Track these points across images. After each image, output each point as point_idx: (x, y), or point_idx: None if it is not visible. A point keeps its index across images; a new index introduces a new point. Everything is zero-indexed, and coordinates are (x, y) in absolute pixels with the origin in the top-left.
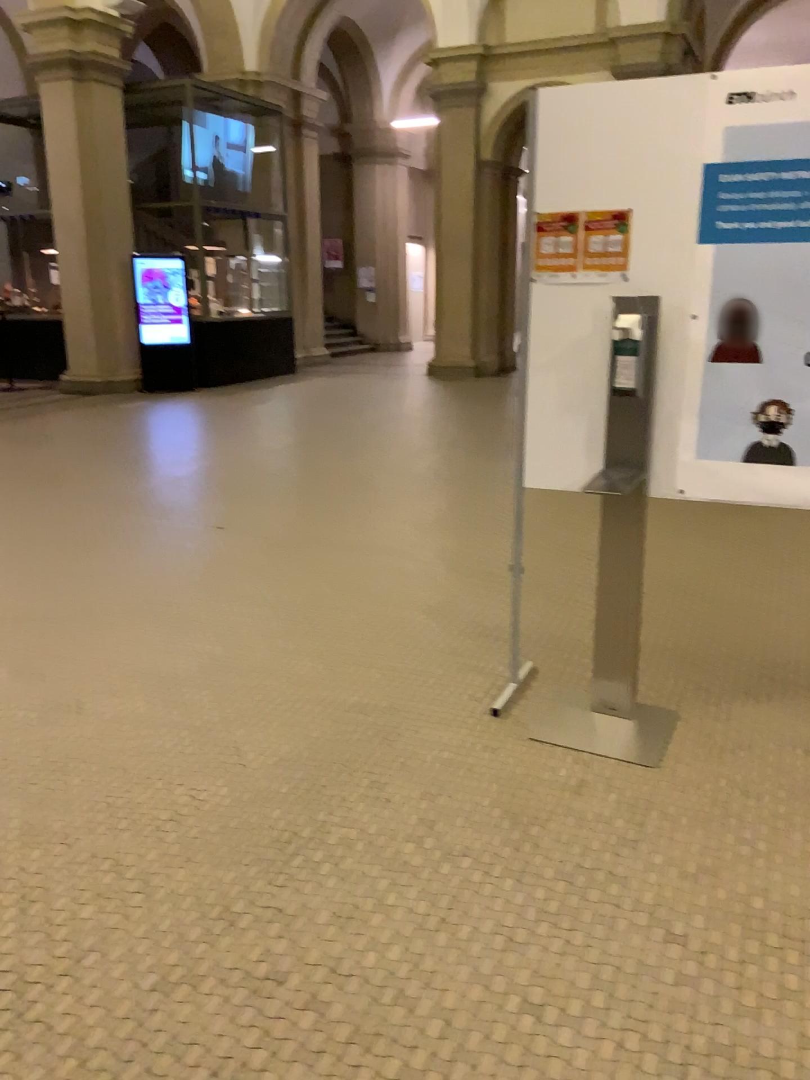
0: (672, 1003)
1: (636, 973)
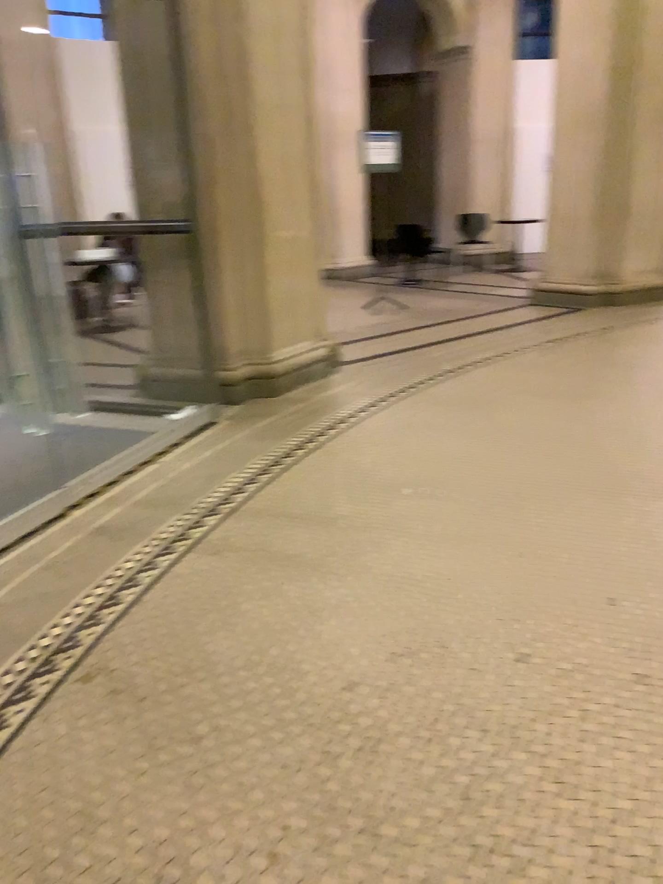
0: (555, 612)
1: (573, 601)
